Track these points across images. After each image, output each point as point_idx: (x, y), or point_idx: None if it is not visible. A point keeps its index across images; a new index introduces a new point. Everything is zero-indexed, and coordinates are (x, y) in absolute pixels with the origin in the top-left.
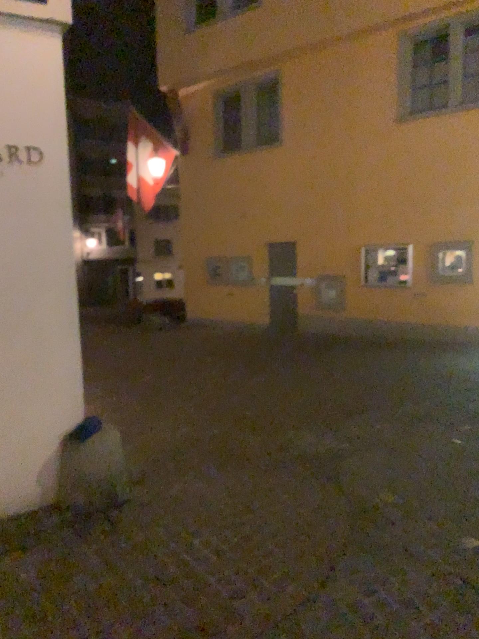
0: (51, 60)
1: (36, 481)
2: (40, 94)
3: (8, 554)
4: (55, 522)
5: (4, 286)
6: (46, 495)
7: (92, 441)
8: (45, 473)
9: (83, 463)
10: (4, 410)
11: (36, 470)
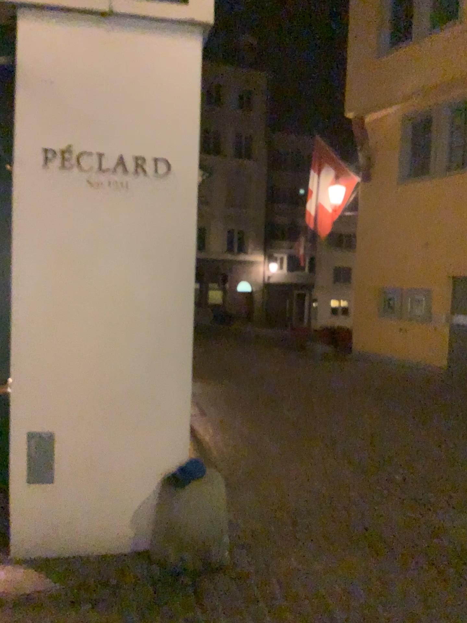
0: (187, 61)
1: (129, 521)
2: (172, 98)
3: (73, 609)
4: (136, 577)
5: (116, 303)
6: (138, 540)
7: (190, 489)
8: (139, 514)
9: (178, 512)
10: (103, 437)
11: (130, 509)
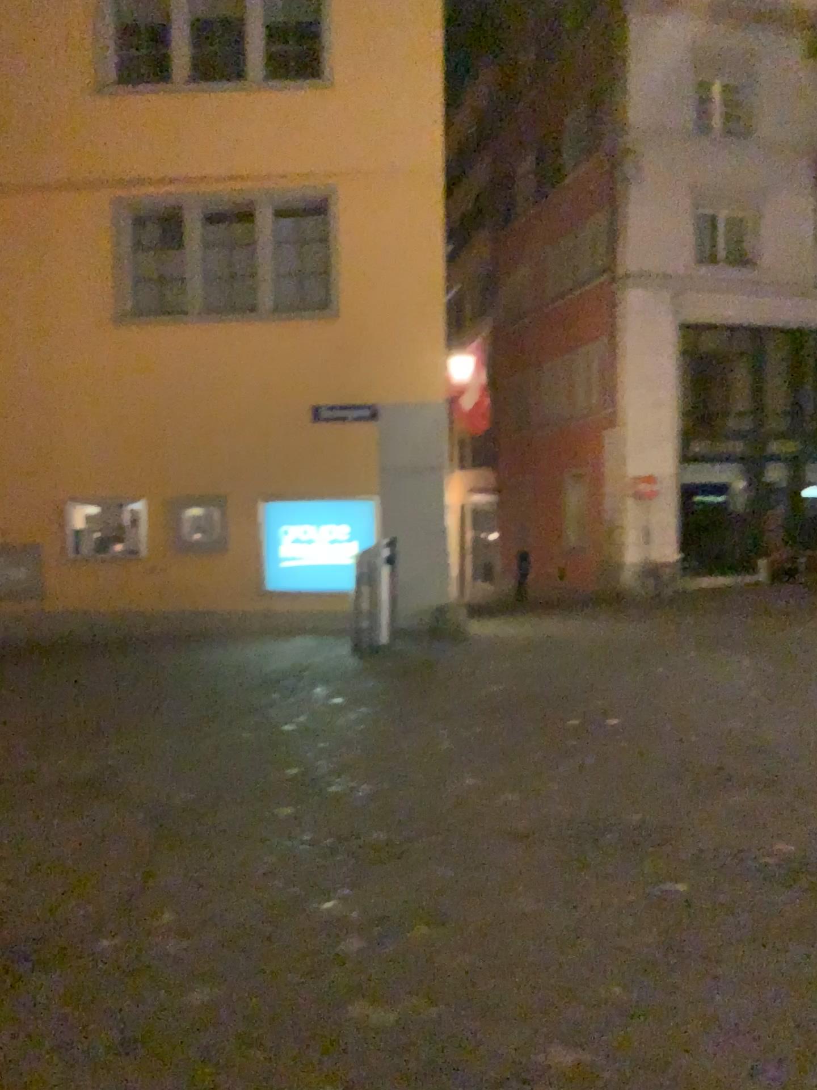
0: None
1: None
2: None
3: None
4: None
5: None
6: None
7: None
8: None
9: None
10: None
11: None
